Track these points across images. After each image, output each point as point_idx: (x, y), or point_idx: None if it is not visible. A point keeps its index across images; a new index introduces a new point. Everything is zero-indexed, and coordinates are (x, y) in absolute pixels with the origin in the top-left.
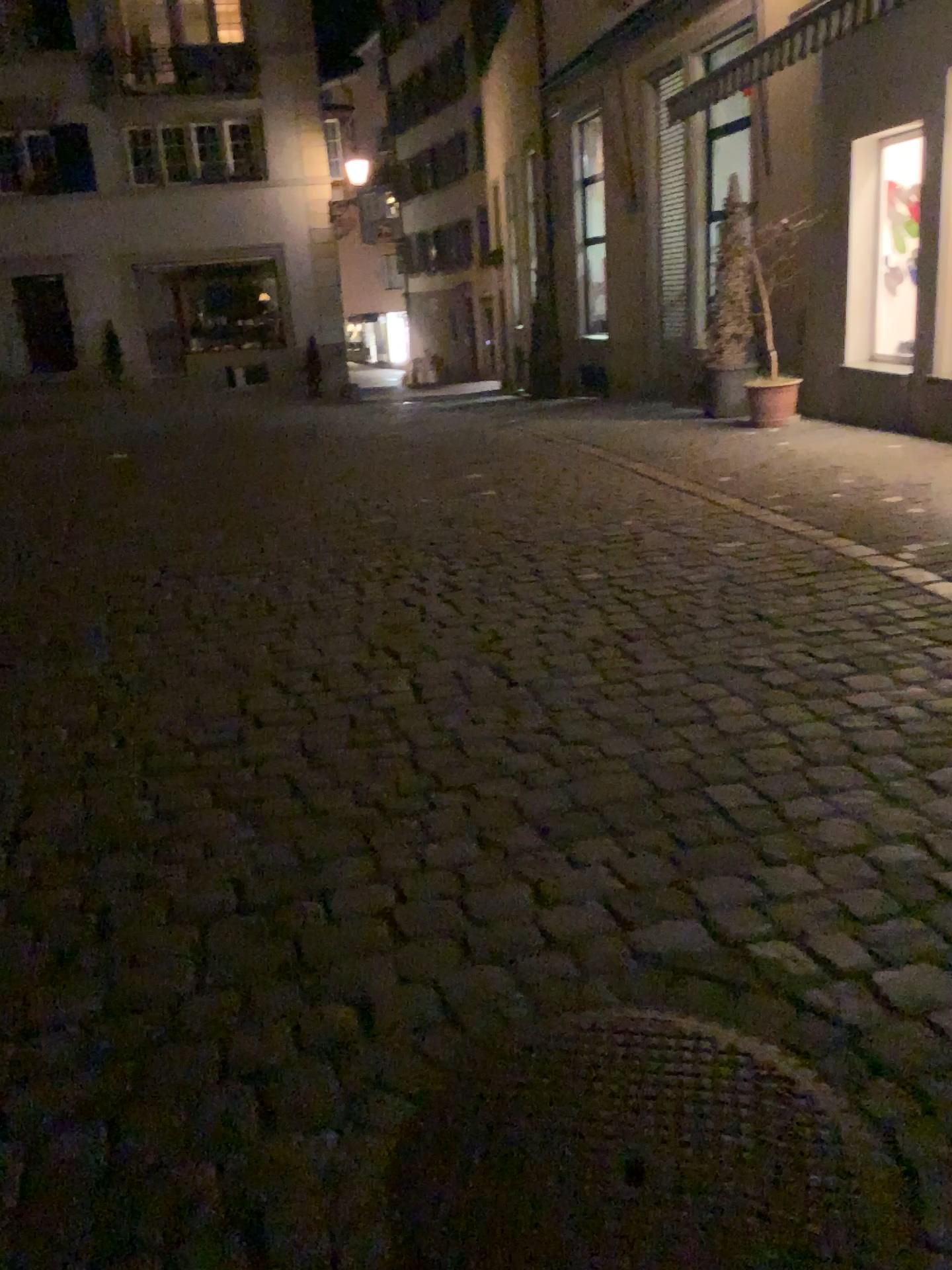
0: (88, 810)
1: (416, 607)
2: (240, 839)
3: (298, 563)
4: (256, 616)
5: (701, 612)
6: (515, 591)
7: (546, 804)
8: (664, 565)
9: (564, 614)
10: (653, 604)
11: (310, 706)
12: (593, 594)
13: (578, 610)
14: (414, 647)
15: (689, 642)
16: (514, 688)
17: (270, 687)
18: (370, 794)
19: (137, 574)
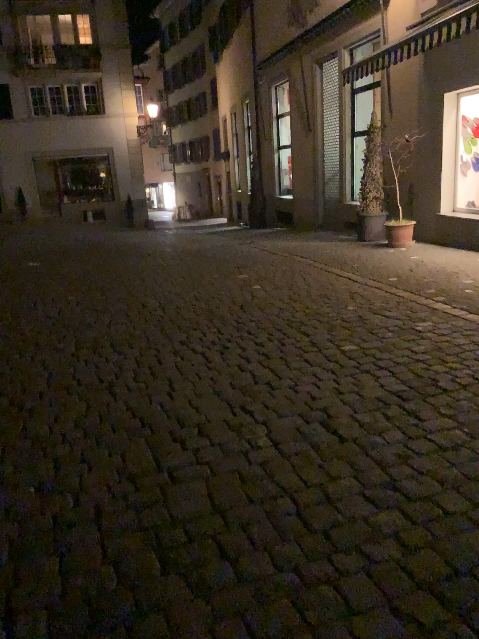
0: (65, 580)
1: (249, 373)
2: (198, 614)
3: (162, 339)
4: (147, 381)
5: (438, 377)
6: (309, 360)
7: (430, 567)
8: (391, 339)
9: (348, 378)
10: (402, 370)
11: (208, 462)
12: (359, 362)
13: (357, 375)
14: (261, 406)
15: (445, 402)
16: (346, 443)
17: (174, 444)
18: (286, 557)
19: (60, 348)
